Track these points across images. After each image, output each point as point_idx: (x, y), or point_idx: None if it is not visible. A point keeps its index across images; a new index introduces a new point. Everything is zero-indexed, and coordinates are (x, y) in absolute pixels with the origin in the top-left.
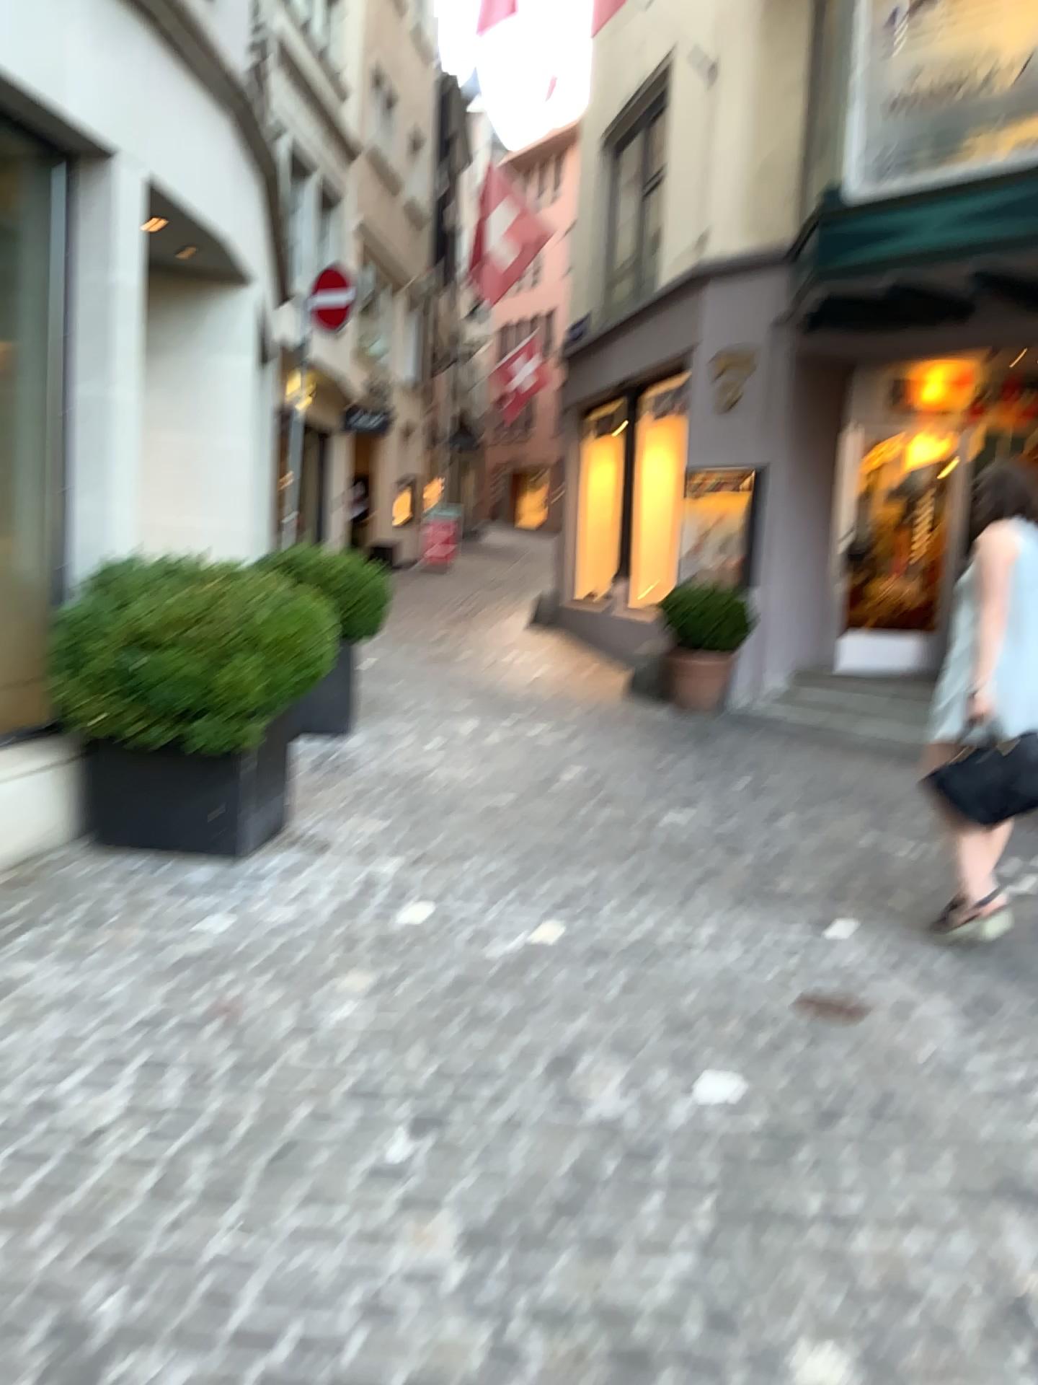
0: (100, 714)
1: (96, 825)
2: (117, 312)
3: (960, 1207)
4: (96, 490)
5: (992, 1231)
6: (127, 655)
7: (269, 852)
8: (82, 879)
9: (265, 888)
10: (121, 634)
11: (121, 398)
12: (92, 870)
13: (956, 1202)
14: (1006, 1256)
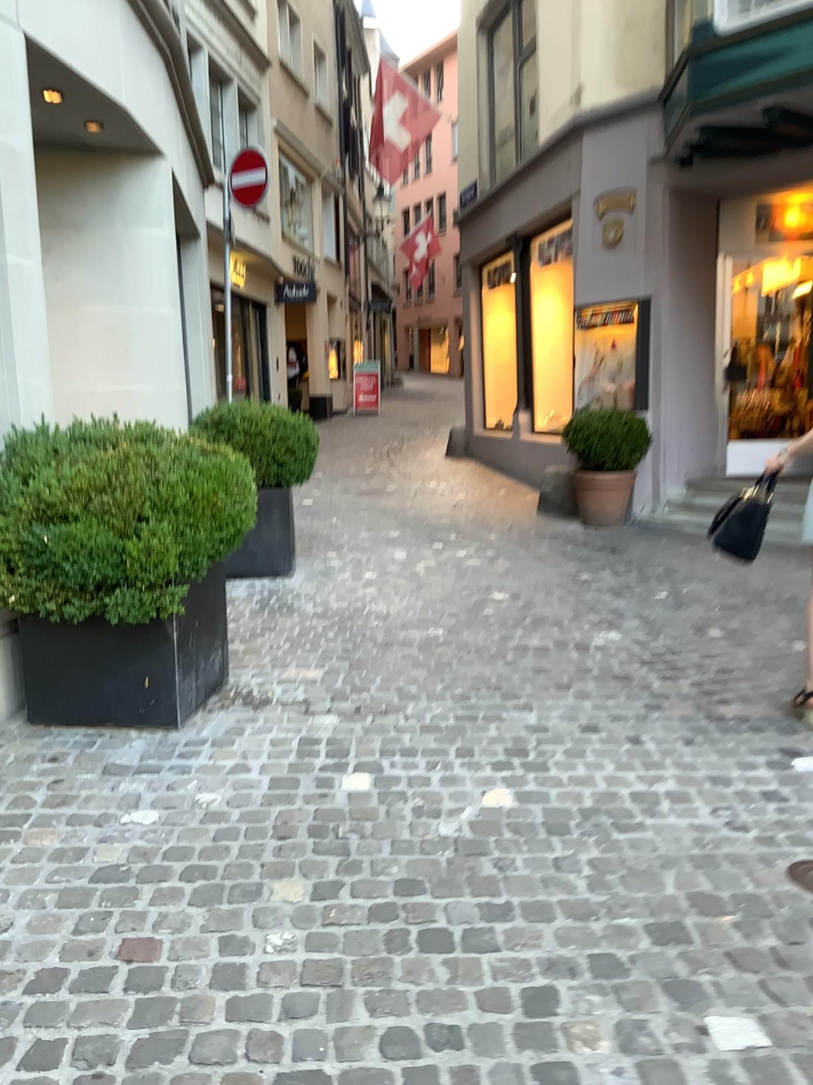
0: (14, 595)
1: (28, 702)
2: (5, 178)
3: None
4: (1, 362)
5: None
6: (35, 532)
7: (207, 714)
8: (11, 766)
9: (199, 762)
10: (29, 508)
11: (20, 267)
12: (24, 752)
13: None
14: None
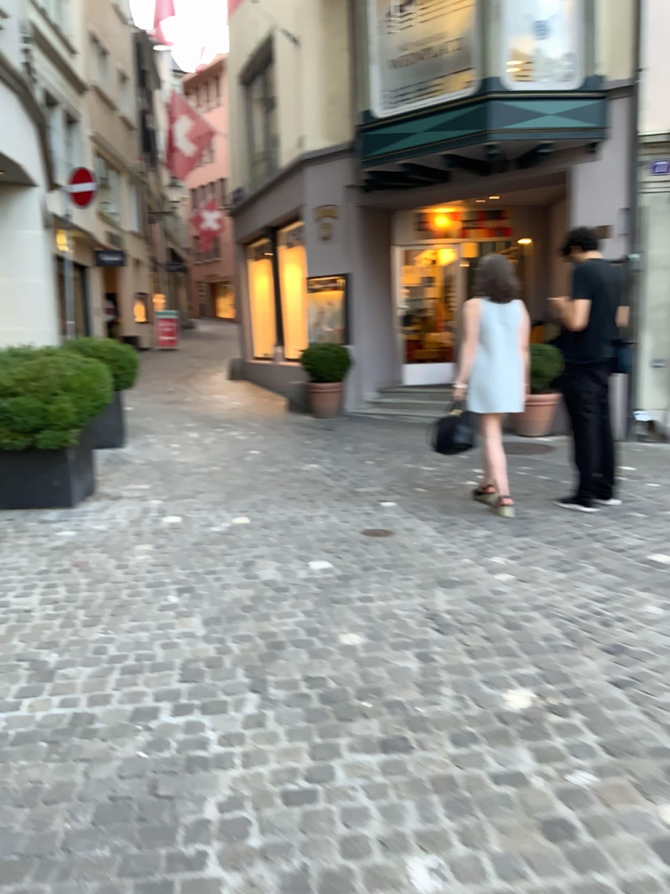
0: None
1: None
2: None
3: (419, 589)
4: None
5: (431, 594)
6: None
7: (89, 501)
8: None
9: (90, 516)
10: None
11: None
12: None
13: (418, 587)
14: (435, 601)
